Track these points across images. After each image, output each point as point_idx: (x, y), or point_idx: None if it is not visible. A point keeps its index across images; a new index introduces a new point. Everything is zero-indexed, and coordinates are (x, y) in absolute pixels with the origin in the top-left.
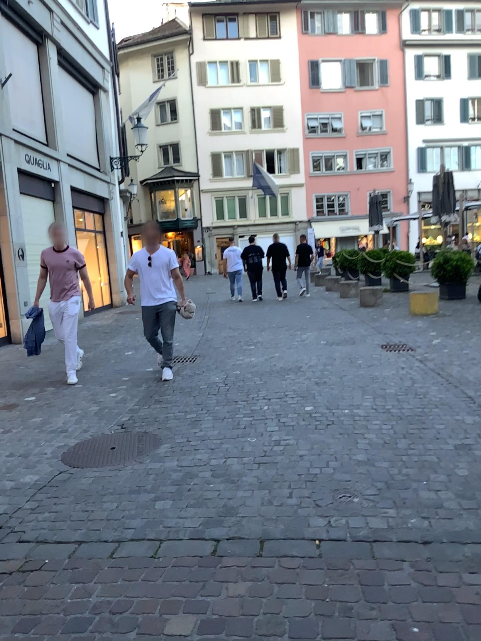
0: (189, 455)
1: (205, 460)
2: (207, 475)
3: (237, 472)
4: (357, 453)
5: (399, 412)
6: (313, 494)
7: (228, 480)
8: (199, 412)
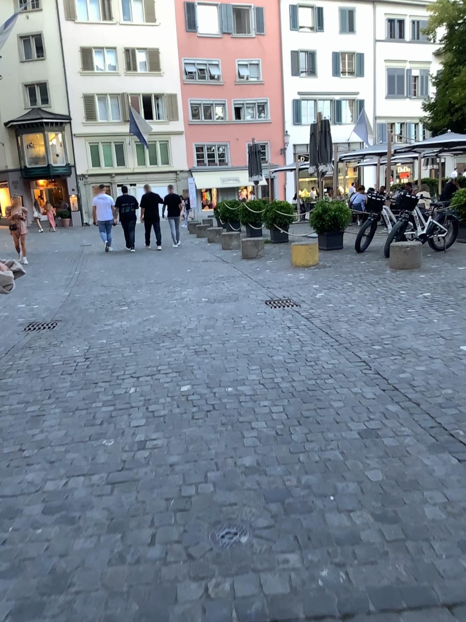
0: (17, 476)
1: (37, 483)
2: (35, 512)
3: (79, 504)
4: (244, 458)
5: (291, 388)
6: (183, 539)
7: (63, 520)
8: (44, 402)
